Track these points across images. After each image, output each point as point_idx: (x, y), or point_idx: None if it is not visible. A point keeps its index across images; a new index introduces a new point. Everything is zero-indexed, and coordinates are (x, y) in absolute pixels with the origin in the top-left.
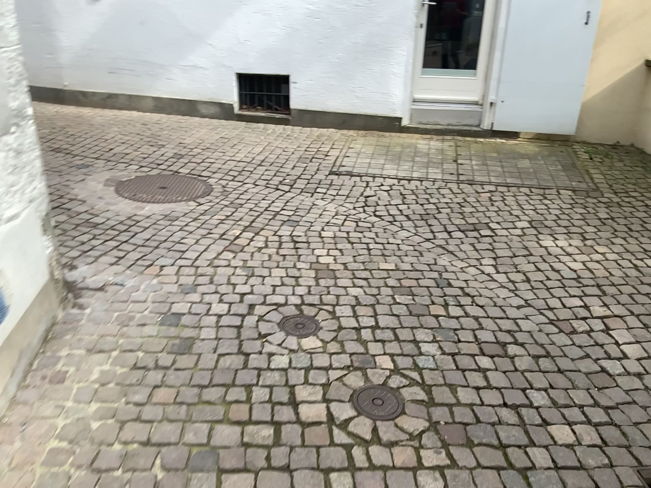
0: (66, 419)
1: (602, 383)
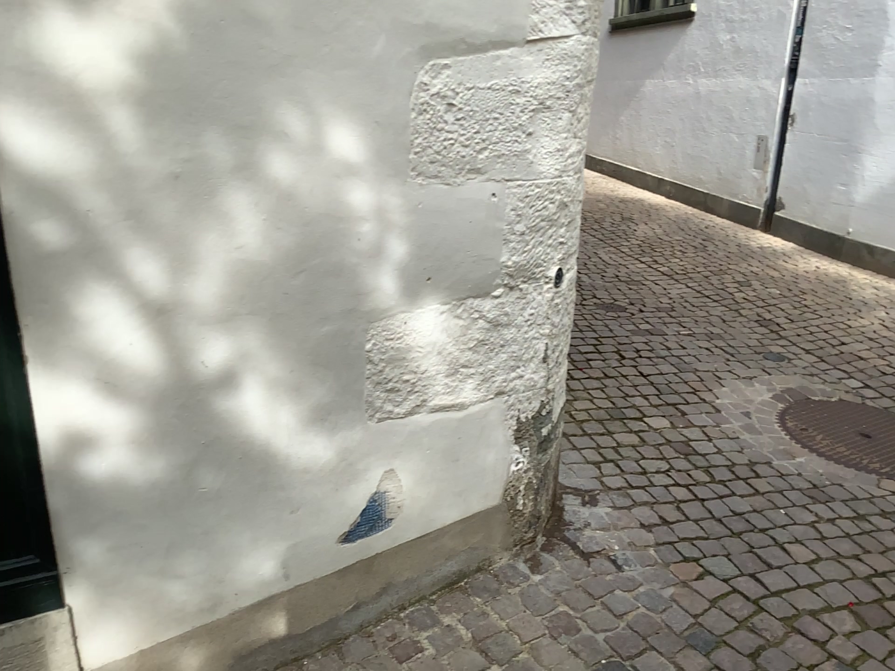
0: None
1: None
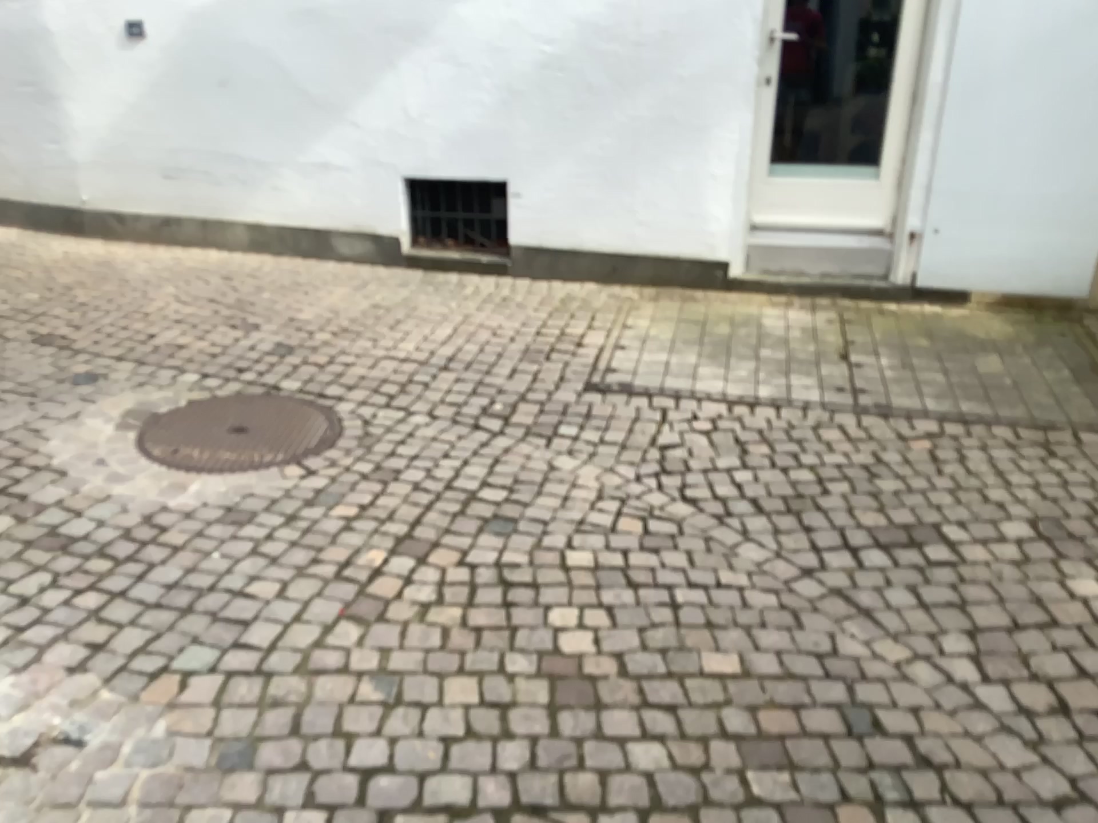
0: None
1: None
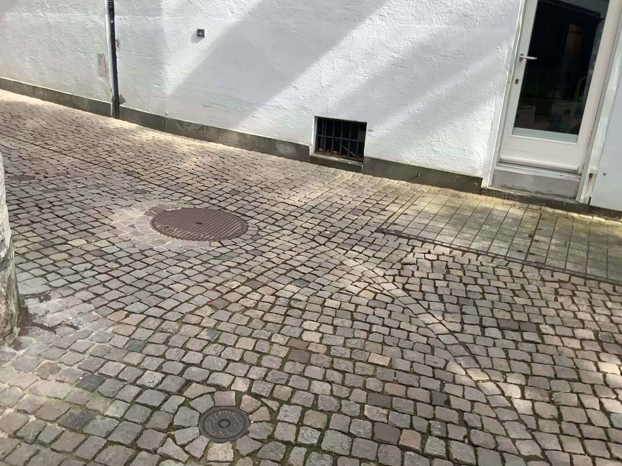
0: None
1: None
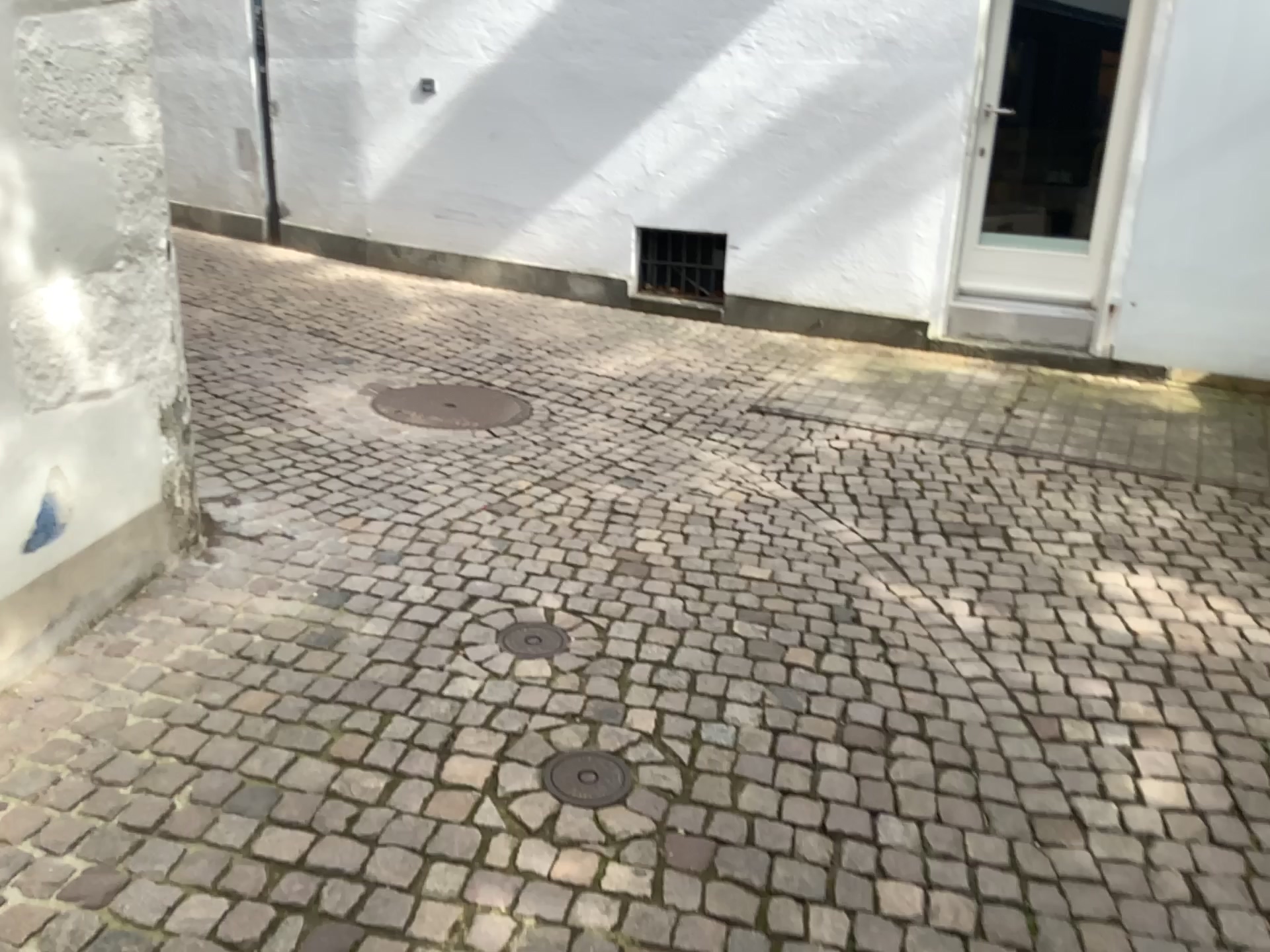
0: (97, 705)
1: (1051, 833)
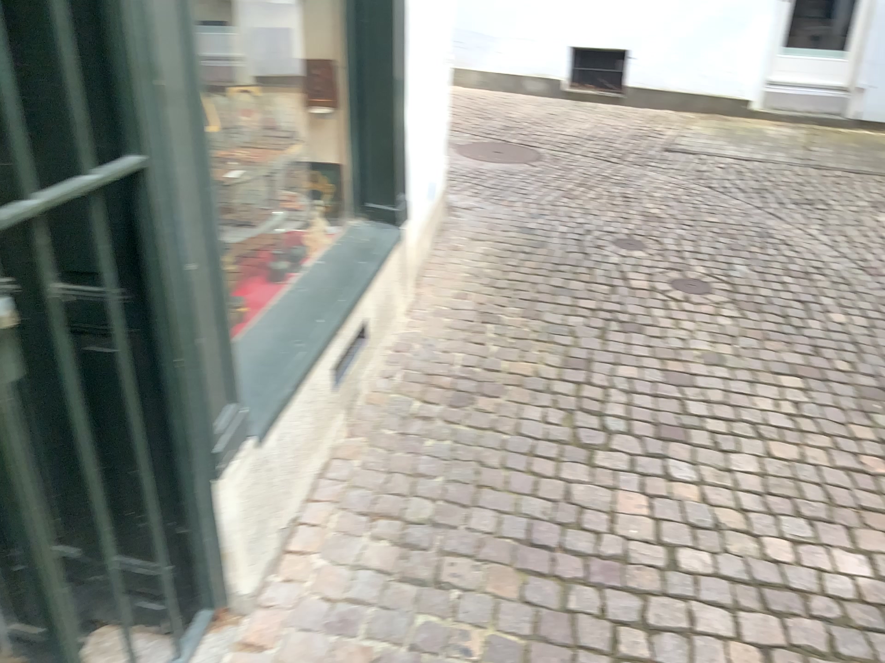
0: (468, 265)
1: None
